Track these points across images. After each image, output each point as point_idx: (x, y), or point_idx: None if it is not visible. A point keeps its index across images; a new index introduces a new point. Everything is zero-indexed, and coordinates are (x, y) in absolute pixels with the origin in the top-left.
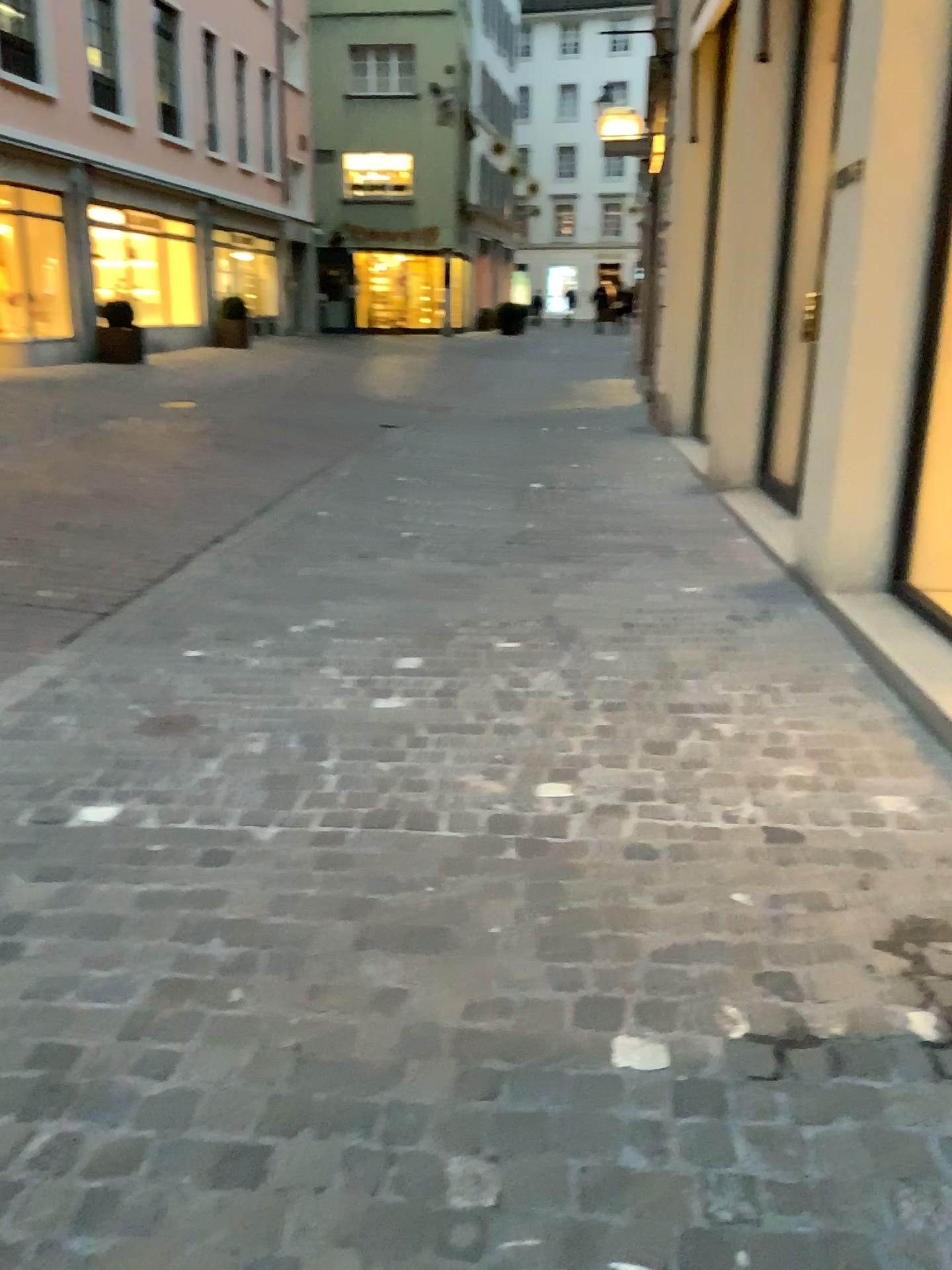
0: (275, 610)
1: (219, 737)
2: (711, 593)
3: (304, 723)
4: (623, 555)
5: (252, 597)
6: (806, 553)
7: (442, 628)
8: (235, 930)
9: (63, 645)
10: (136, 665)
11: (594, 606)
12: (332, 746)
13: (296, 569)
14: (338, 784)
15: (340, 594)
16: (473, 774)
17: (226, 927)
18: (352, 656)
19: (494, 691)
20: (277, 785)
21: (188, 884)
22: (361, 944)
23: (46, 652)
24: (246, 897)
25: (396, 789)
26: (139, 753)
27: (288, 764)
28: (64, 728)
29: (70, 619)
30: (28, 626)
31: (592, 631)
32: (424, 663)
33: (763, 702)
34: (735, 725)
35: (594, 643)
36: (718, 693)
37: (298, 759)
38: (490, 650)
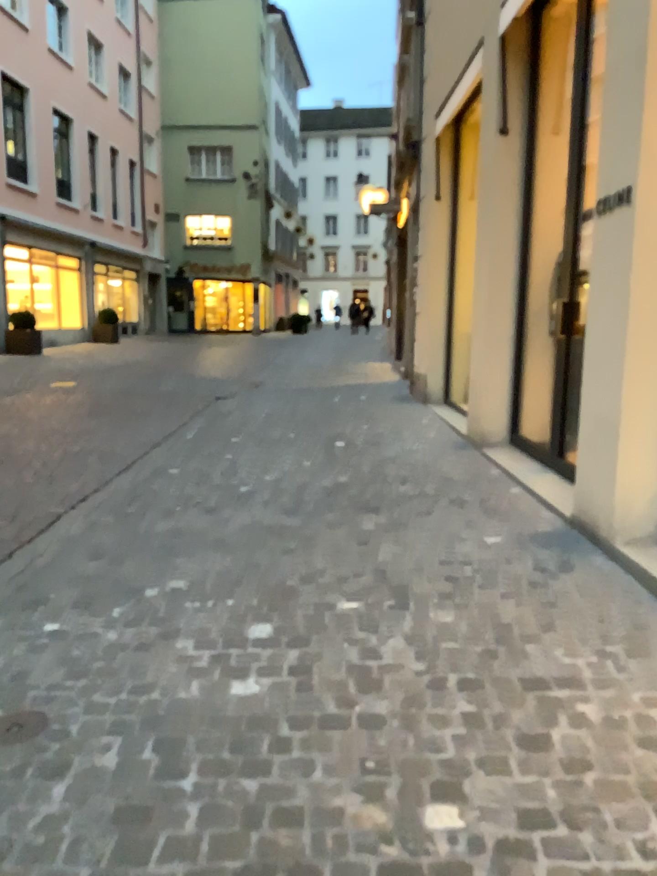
0: (131, 572)
1: (68, 744)
2: (511, 544)
3: (159, 719)
4: (426, 508)
5: (111, 558)
6: (591, 509)
7: (286, 589)
8: None
9: None
10: None
11: (417, 561)
12: (190, 754)
13: (151, 527)
14: (200, 819)
15: (190, 553)
16: (348, 794)
17: None
18: (205, 626)
19: (349, 667)
20: (130, 823)
21: None
22: None
23: None
24: None
25: (267, 824)
26: None
27: (142, 787)
28: None
29: None
30: None
31: (422, 589)
32: (275, 632)
33: (610, 672)
34: (597, 705)
35: (428, 603)
36: (562, 661)
37: (153, 778)
38: (335, 615)
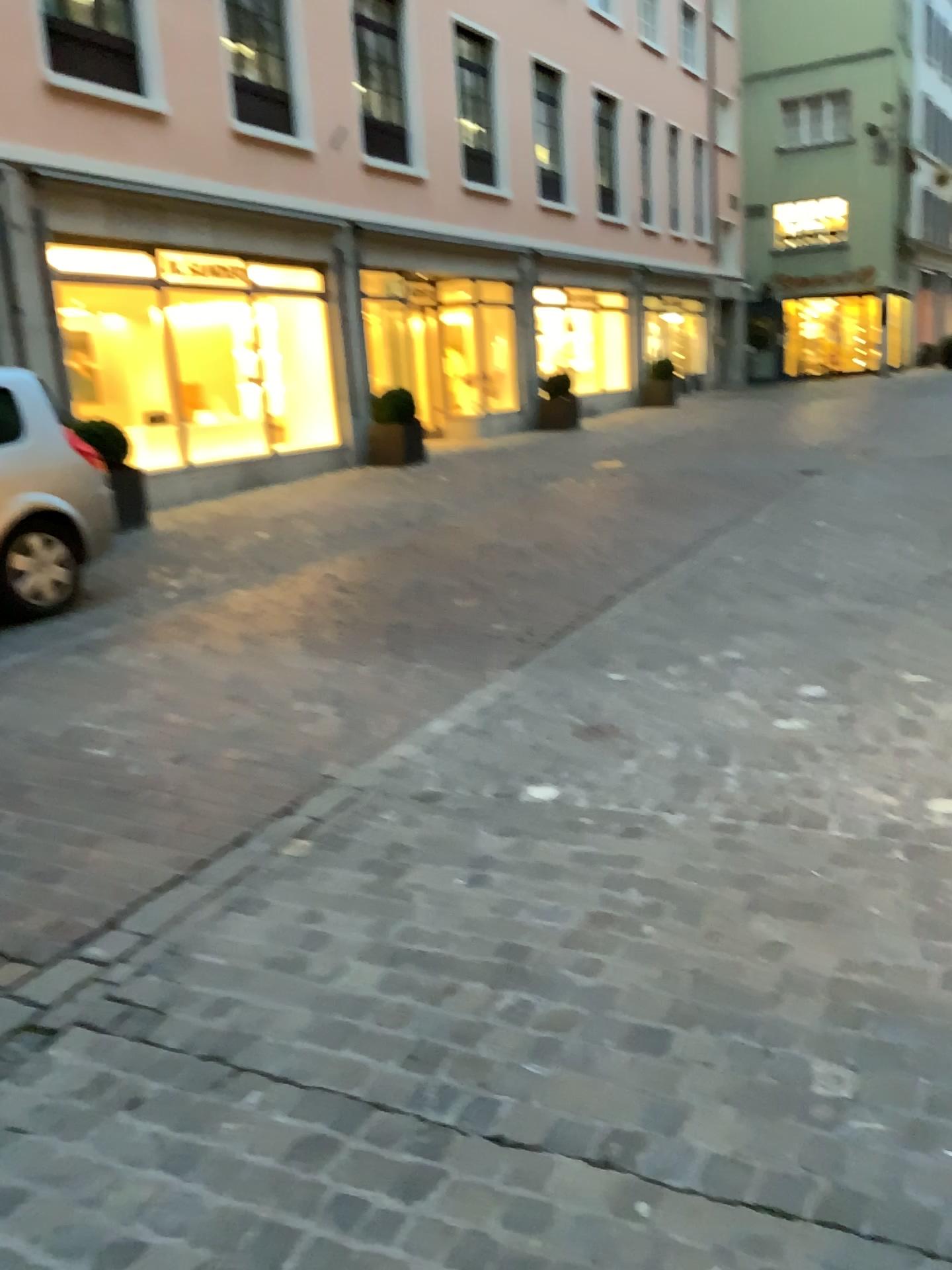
0: (690, 643)
1: (639, 743)
2: None
3: (712, 736)
4: None
5: (670, 632)
6: None
7: (848, 662)
8: (648, 885)
9: (512, 667)
10: (570, 685)
11: None
12: (735, 756)
13: (711, 608)
14: (739, 785)
15: (750, 631)
16: (865, 786)
17: (641, 882)
18: (759, 683)
19: (894, 718)
20: (687, 783)
21: (611, 850)
22: (751, 906)
23: (499, 673)
24: (657, 863)
25: (792, 793)
26: (573, 752)
27: (696, 767)
28: (514, 731)
29: (517, 647)
30: (485, 652)
31: None
32: (827, 691)
33: None
34: None
35: None
36: None
37: (705, 764)
38: (893, 682)
